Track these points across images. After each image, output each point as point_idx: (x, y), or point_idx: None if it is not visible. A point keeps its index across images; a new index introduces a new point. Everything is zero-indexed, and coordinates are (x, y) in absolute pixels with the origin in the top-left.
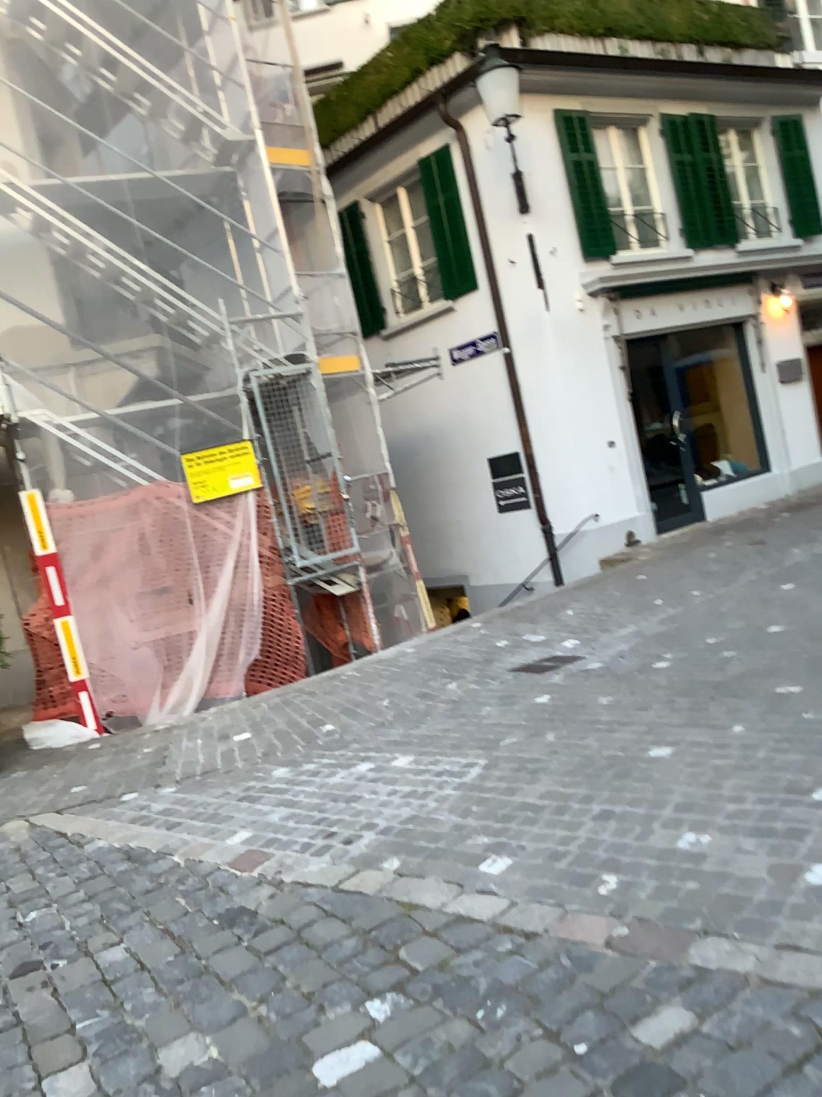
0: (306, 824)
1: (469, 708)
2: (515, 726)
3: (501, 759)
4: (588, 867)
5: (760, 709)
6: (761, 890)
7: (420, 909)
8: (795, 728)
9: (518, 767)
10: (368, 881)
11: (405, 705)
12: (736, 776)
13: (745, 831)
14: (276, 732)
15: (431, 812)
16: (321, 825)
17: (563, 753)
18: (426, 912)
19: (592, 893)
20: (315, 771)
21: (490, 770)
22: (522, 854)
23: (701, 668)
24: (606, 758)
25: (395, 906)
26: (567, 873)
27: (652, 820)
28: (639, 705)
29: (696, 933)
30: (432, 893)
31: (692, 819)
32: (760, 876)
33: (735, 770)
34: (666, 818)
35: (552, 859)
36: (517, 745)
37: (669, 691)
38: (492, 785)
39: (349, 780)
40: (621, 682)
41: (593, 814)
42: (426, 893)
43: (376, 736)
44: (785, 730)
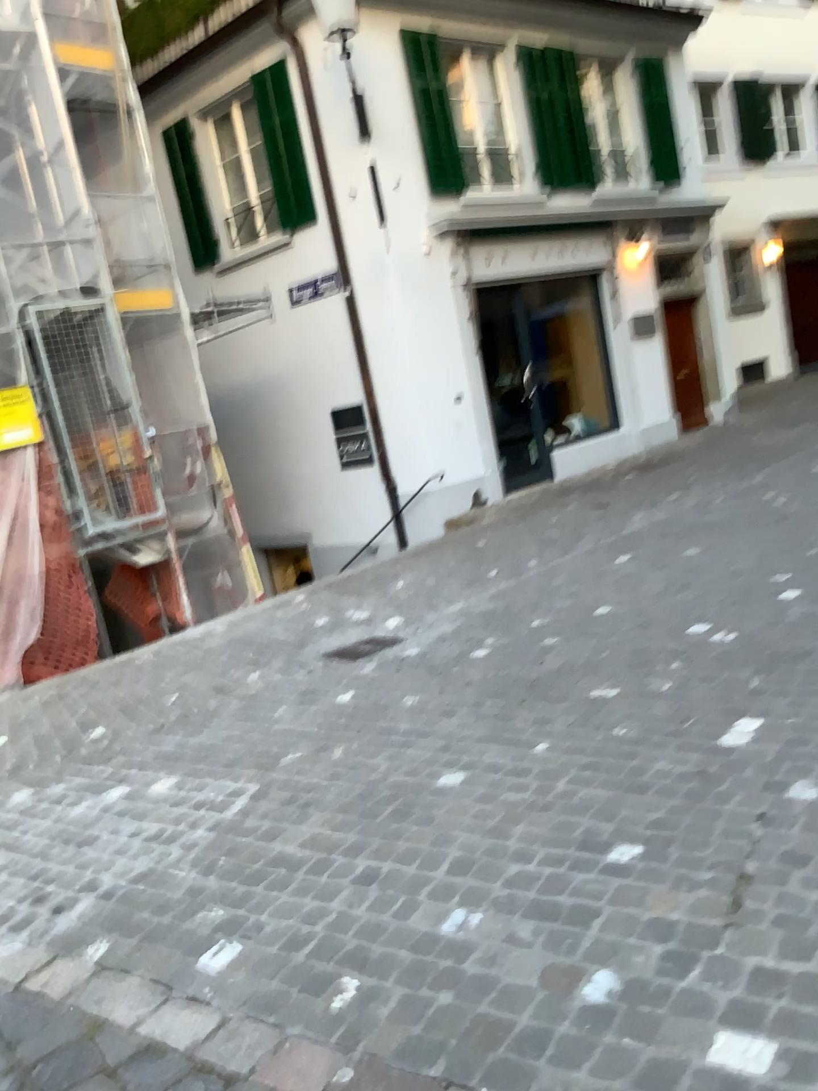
0: (17, 879)
1: (258, 709)
2: (301, 735)
3: (271, 785)
4: (327, 963)
5: (570, 721)
6: (526, 1011)
7: (103, 1032)
8: (604, 748)
9: (286, 797)
10: (56, 979)
11: (191, 701)
12: (527, 821)
13: (523, 908)
14: (37, 736)
15: (168, 864)
16: (34, 881)
17: (343, 778)
18: (110, 1035)
19: (321, 1010)
20: (57, 796)
21: (255, 801)
22: (253, 939)
23: (517, 663)
24: (387, 788)
25: (74, 1024)
26: (300, 972)
27: (418, 886)
28: (441, 710)
29: (433, 1088)
30: (125, 1003)
31: (464, 887)
32: (527, 987)
33: (527, 810)
34: (436, 883)
35: (287, 948)
36: (296, 763)
37: (477, 692)
38: (249, 825)
39: (90, 811)
40: (428, 678)
41: (353, 876)
42: (119, 1003)
43: (146, 744)
44: (592, 752)
